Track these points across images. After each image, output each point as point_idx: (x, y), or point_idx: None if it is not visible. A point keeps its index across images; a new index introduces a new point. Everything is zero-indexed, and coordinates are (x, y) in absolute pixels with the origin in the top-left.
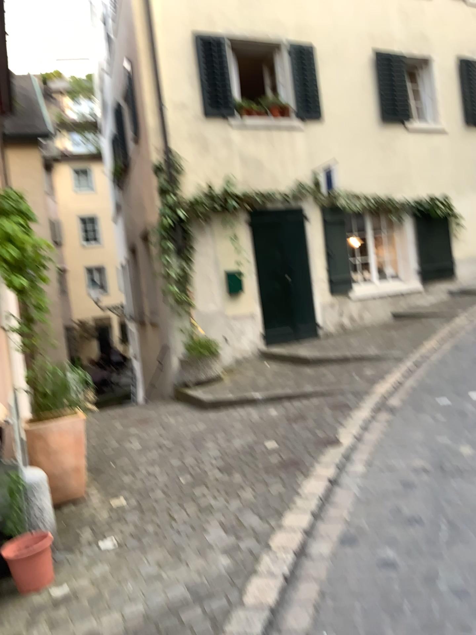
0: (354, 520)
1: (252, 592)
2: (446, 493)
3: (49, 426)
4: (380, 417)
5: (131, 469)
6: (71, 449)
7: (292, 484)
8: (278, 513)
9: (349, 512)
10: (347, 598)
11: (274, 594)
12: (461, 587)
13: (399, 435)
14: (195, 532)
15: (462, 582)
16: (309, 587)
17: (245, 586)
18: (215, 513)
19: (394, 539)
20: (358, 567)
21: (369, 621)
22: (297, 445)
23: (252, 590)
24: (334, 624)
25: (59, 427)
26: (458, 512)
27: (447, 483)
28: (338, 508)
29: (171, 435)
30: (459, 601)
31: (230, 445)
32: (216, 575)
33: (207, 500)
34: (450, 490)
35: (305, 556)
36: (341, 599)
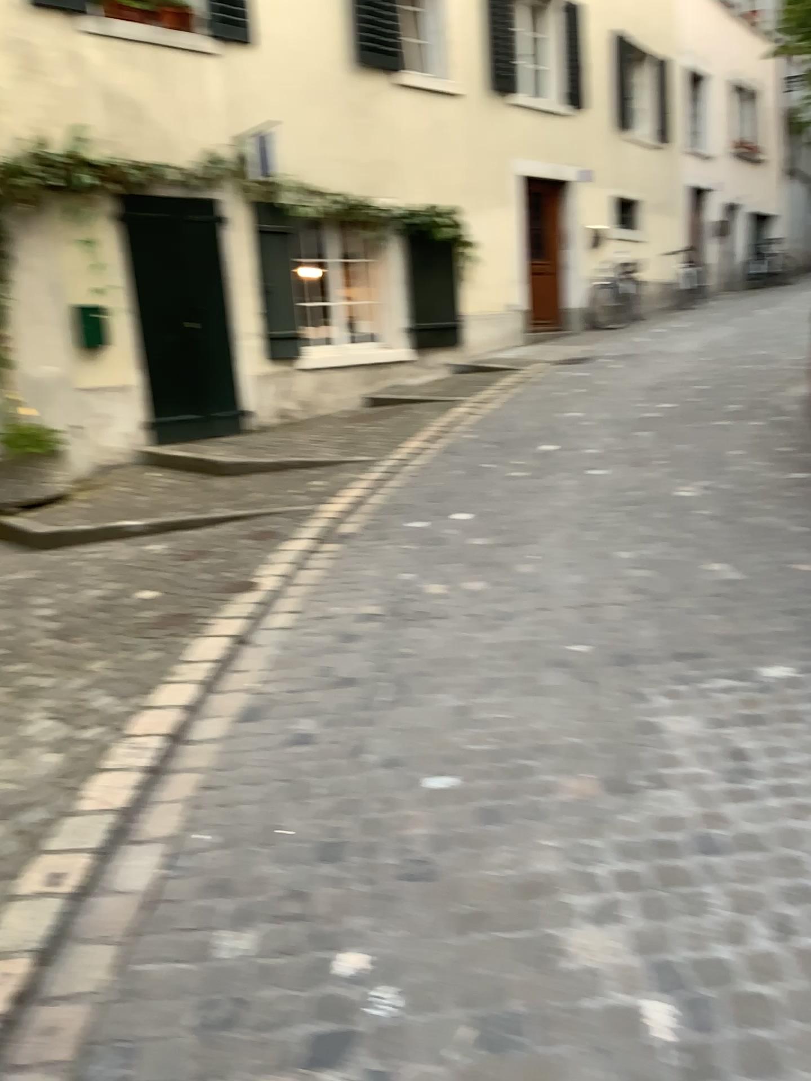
0: (261, 691)
1: (91, 797)
2: (397, 647)
3: None
4: (322, 549)
5: None
6: None
7: (172, 648)
8: (145, 690)
9: (255, 681)
10: (237, 788)
11: (126, 795)
12: (394, 758)
13: (346, 573)
14: (2, 727)
15: (397, 752)
16: (182, 782)
17: (79, 790)
18: (39, 698)
19: (315, 710)
20: (257, 750)
21: (263, 813)
22: (186, 594)
23: (91, 794)
24: (212, 823)
25: None
26: (410, 669)
27: (403, 634)
28: (239, 677)
29: None
30: (389, 774)
31: (73, 599)
32: (33, 782)
33: (26, 681)
34: (405, 642)
35: (180, 743)
36: (227, 791)
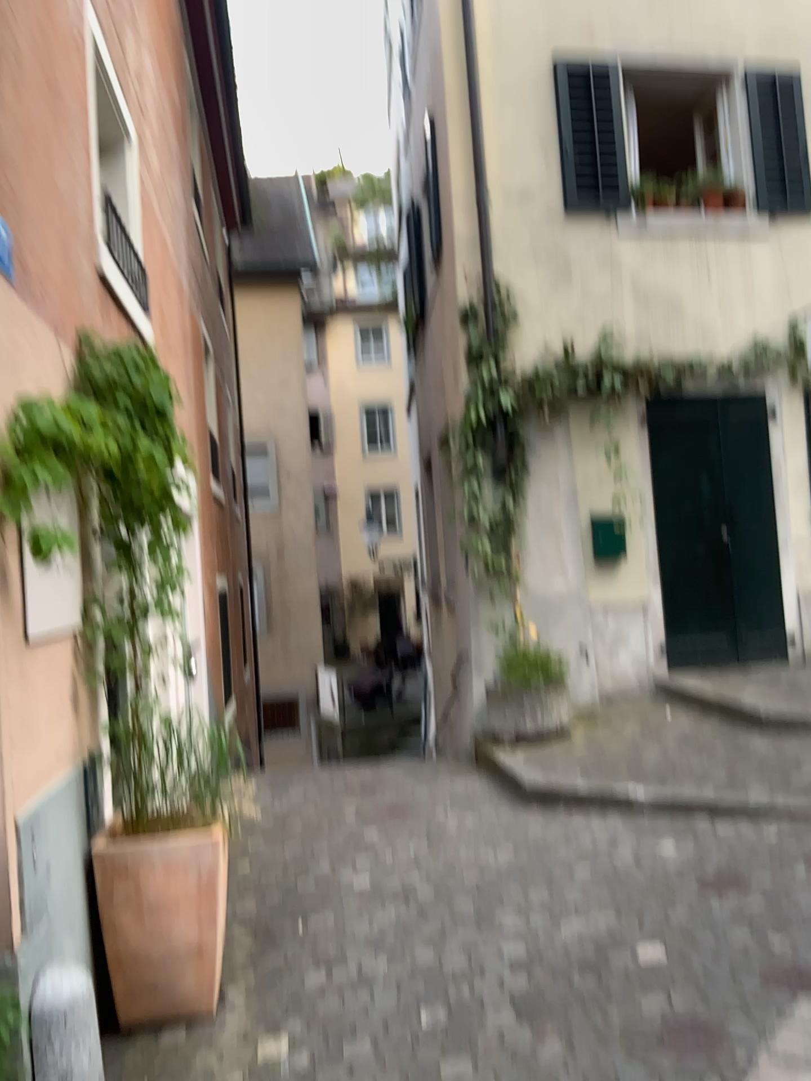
0: None
1: None
2: None
3: (143, 850)
4: None
5: (329, 950)
6: (187, 907)
7: None
8: None
9: None
10: None
11: None
12: None
13: None
14: None
15: None
16: None
17: None
18: None
19: None
20: None
21: None
22: (716, 969)
23: None
24: None
25: (163, 855)
26: None
27: None
28: None
29: (434, 867)
30: None
31: (552, 929)
32: None
33: None
34: None
35: None
36: None
